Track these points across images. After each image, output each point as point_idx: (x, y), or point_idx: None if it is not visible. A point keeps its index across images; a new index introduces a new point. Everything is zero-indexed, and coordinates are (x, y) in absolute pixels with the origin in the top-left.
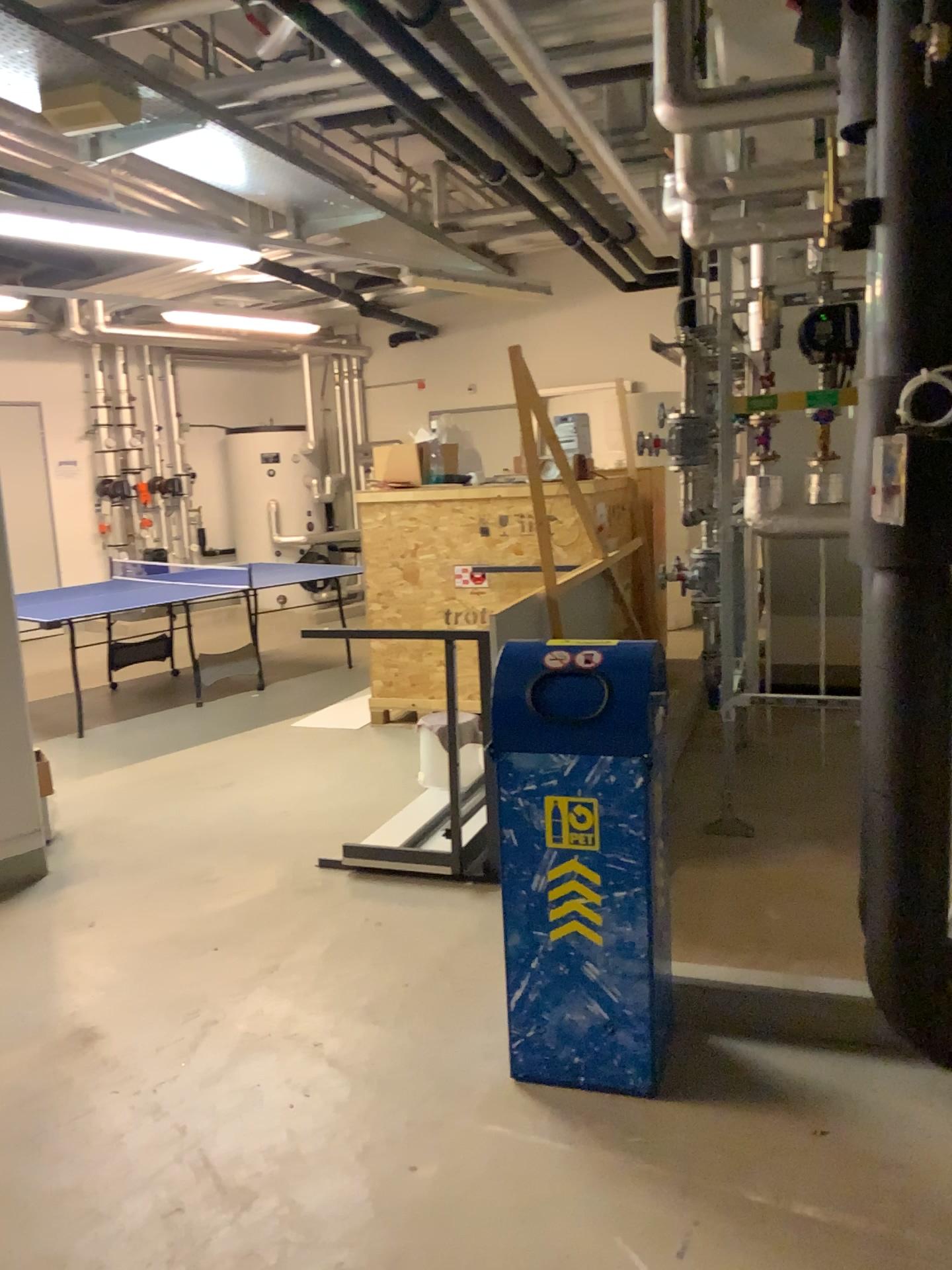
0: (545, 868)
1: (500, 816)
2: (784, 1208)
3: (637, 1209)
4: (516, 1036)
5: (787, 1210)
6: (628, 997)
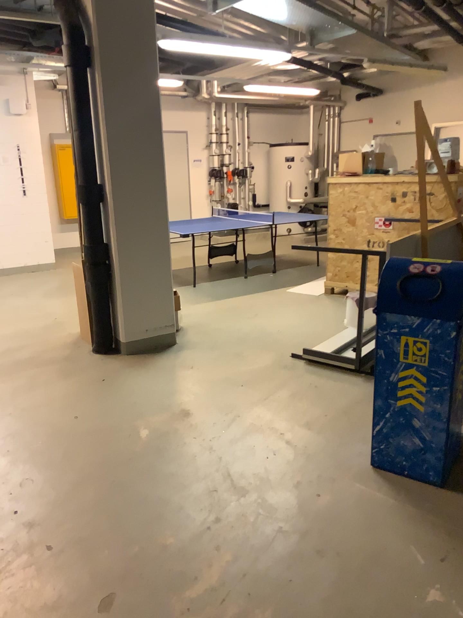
0: (398, 370)
1: (377, 342)
2: None
3: (424, 535)
4: (375, 447)
5: None
6: (434, 438)
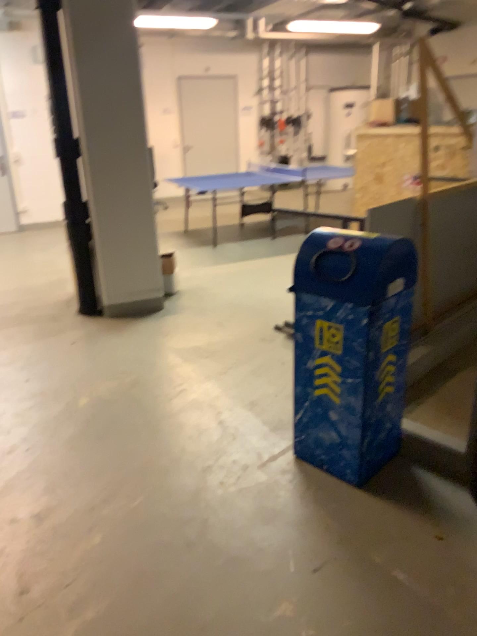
0: (312, 357)
1: (296, 324)
2: (385, 570)
3: (308, 541)
4: (296, 437)
5: (387, 571)
6: (348, 434)
